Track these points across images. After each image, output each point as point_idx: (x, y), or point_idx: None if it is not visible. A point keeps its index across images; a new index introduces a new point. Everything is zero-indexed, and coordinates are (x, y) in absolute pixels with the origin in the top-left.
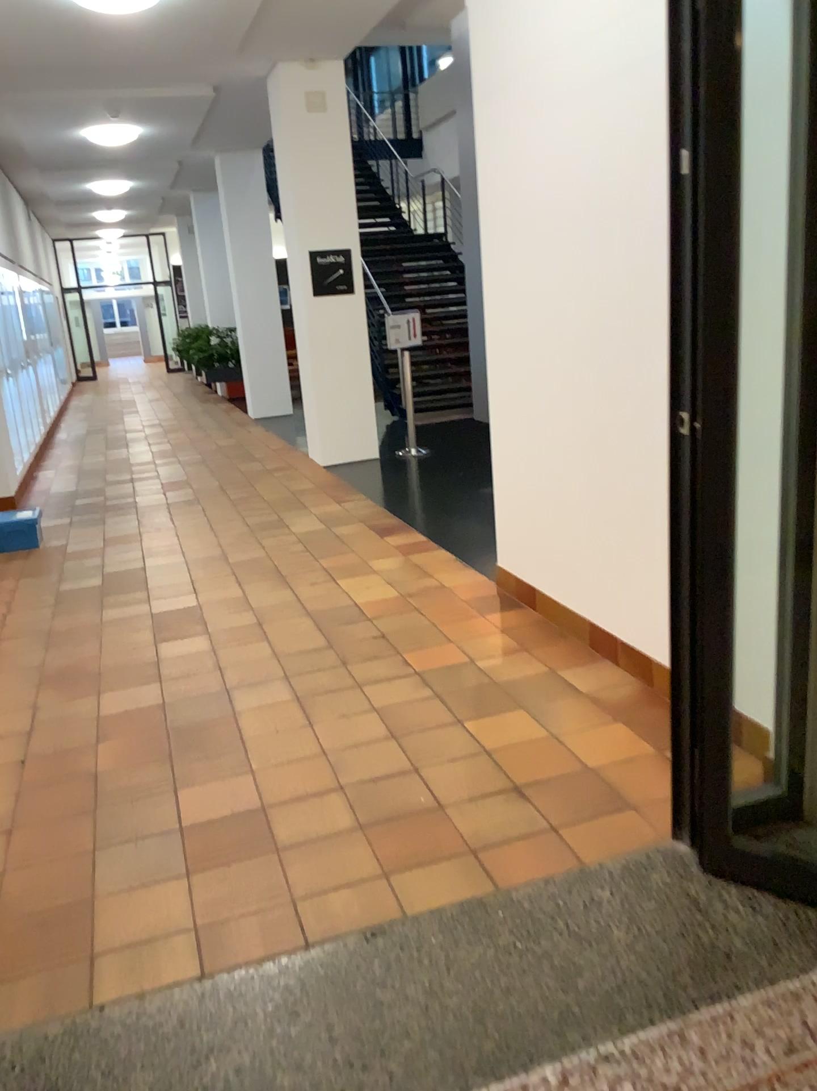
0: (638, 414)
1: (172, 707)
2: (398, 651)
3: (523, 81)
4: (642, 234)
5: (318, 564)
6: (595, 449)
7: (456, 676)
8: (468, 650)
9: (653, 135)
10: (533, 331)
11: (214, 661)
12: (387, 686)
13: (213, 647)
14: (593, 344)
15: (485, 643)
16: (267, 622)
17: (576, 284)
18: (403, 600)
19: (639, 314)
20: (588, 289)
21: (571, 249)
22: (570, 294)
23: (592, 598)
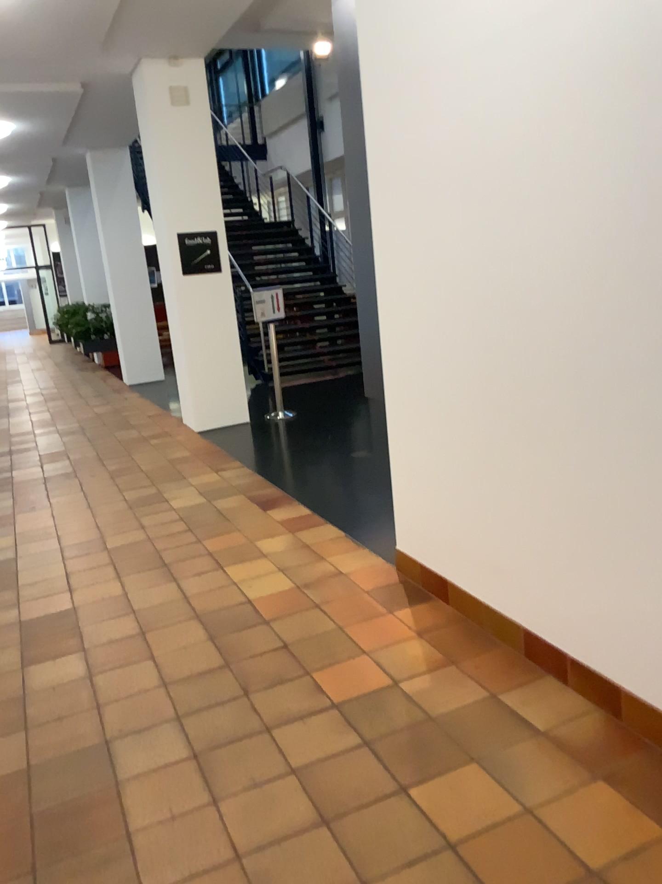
0: (594, 402)
1: (38, 773)
2: (305, 667)
3: (426, 30)
4: (604, 188)
5: (203, 549)
6: (529, 438)
7: (380, 705)
8: (384, 663)
9: (625, 64)
10: (442, 305)
11: (92, 694)
12: (301, 727)
13: (90, 669)
14: (528, 320)
15: (401, 650)
16: (151, 630)
17: (502, 253)
18: (299, 592)
19: (600, 285)
20: (520, 257)
21: (496, 212)
22: (491, 263)
23: (525, 602)
